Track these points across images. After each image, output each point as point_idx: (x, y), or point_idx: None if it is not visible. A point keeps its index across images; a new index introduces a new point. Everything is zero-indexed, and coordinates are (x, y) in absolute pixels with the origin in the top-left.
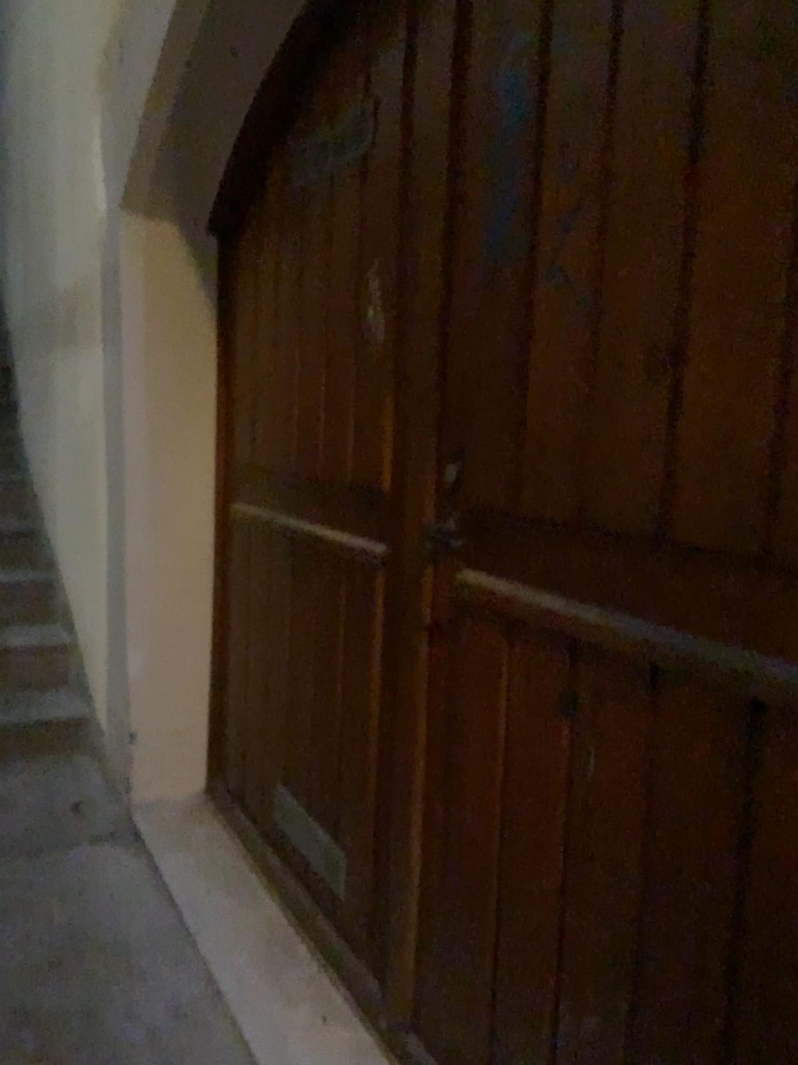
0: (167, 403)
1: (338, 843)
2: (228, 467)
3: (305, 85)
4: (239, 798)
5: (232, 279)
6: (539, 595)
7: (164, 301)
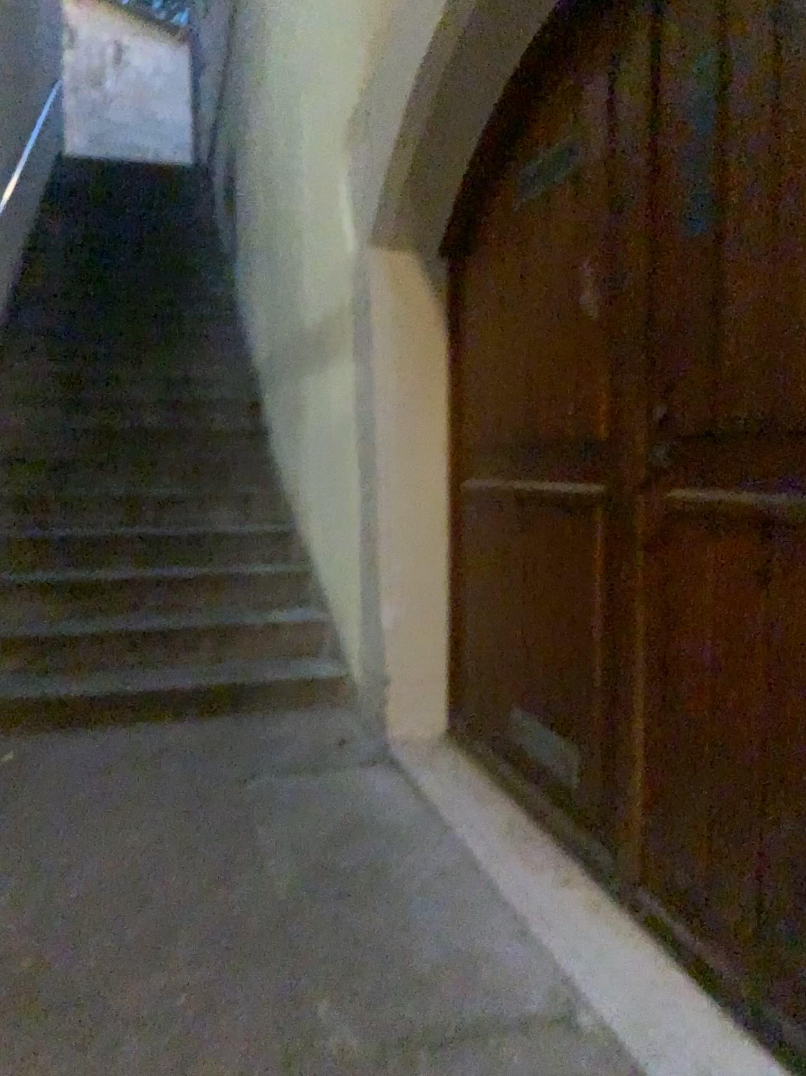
0: (408, 400)
1: (571, 743)
2: (459, 453)
3: (519, 123)
4: (479, 735)
5: (459, 293)
6: (733, 493)
7: (404, 315)
